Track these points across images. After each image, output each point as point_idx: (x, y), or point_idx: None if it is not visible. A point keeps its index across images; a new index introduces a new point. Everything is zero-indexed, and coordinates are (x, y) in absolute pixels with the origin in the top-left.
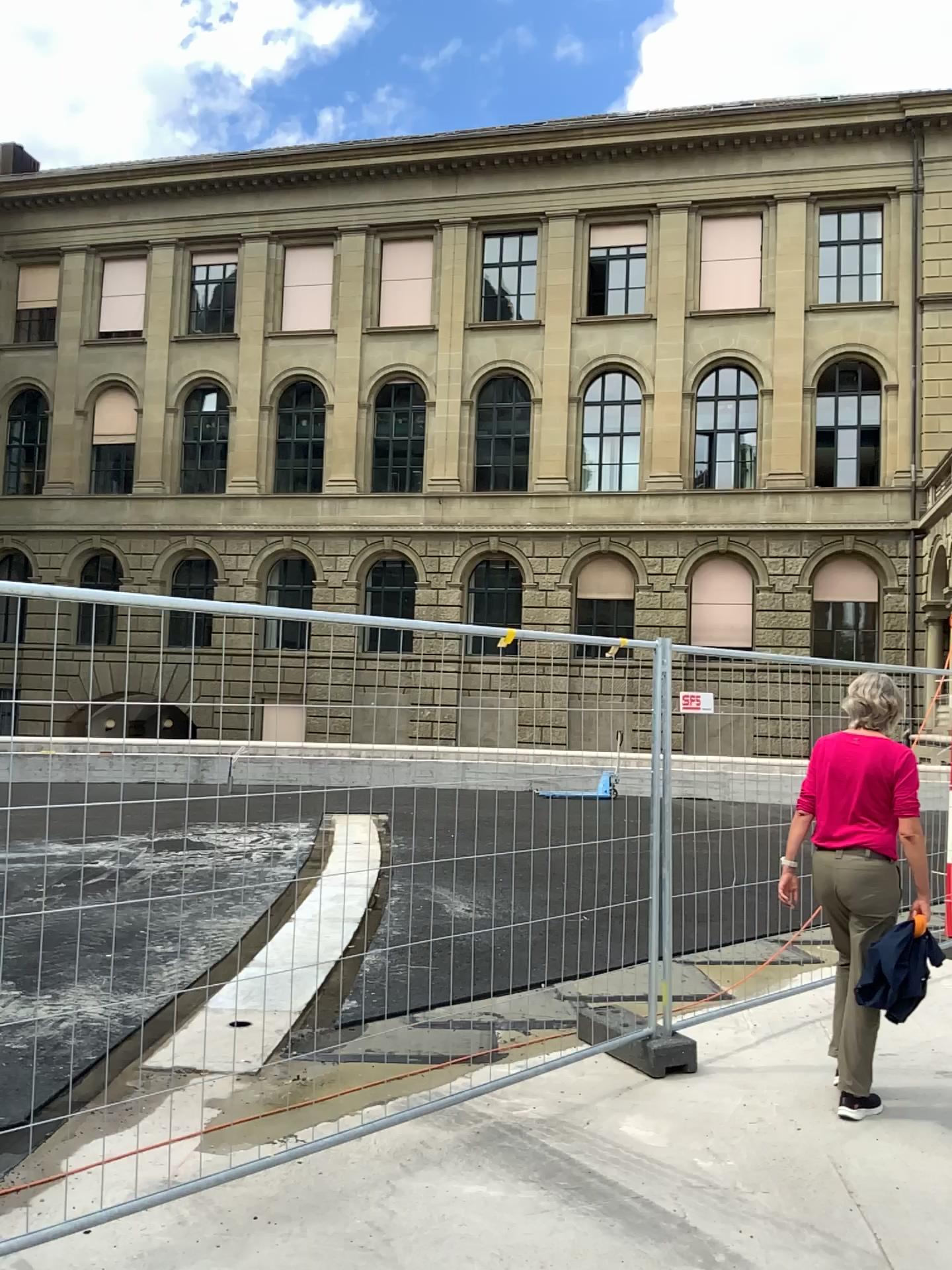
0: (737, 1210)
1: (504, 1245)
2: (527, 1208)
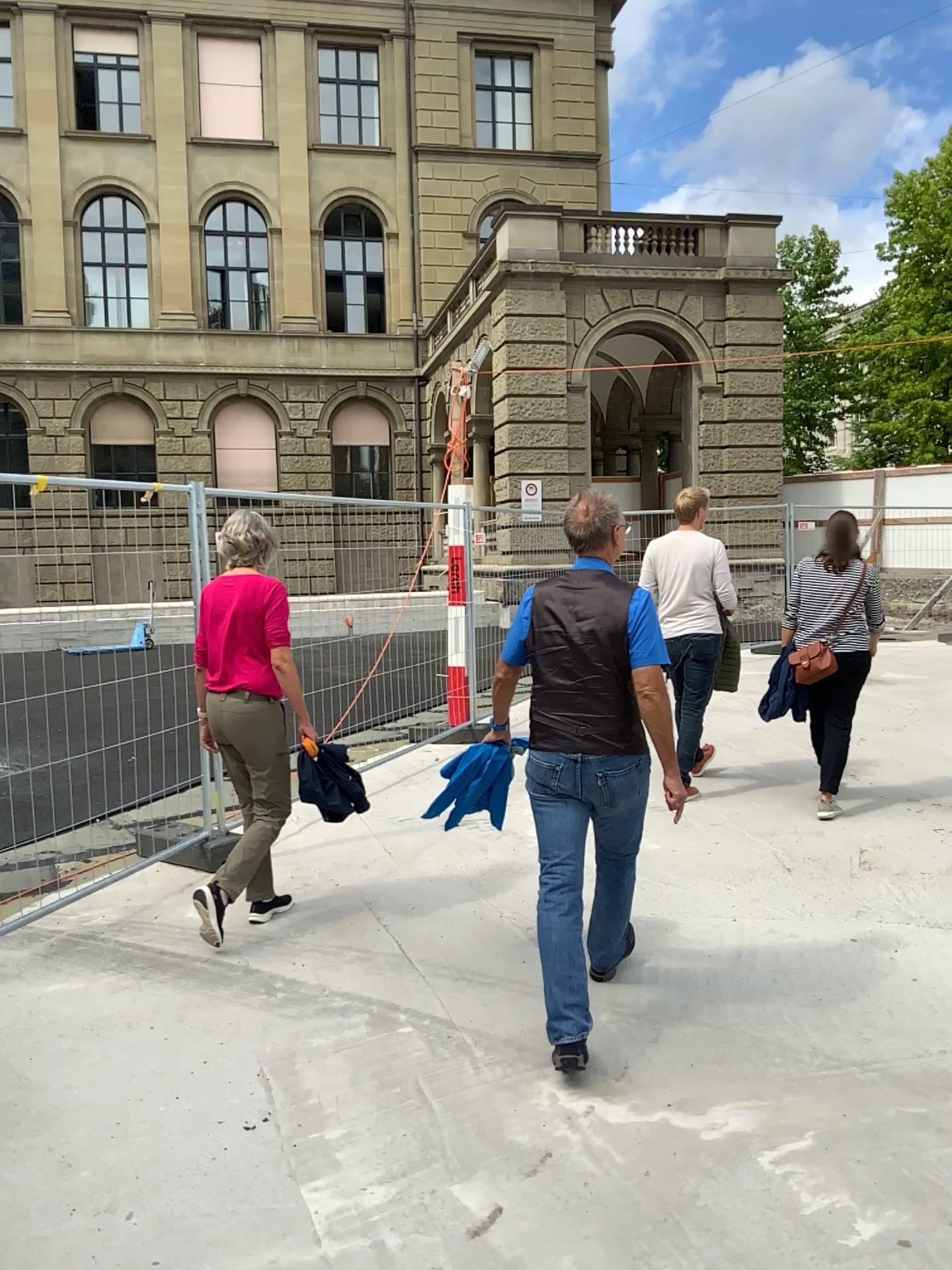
0: (288, 952)
1: (90, 1019)
2: (107, 990)
